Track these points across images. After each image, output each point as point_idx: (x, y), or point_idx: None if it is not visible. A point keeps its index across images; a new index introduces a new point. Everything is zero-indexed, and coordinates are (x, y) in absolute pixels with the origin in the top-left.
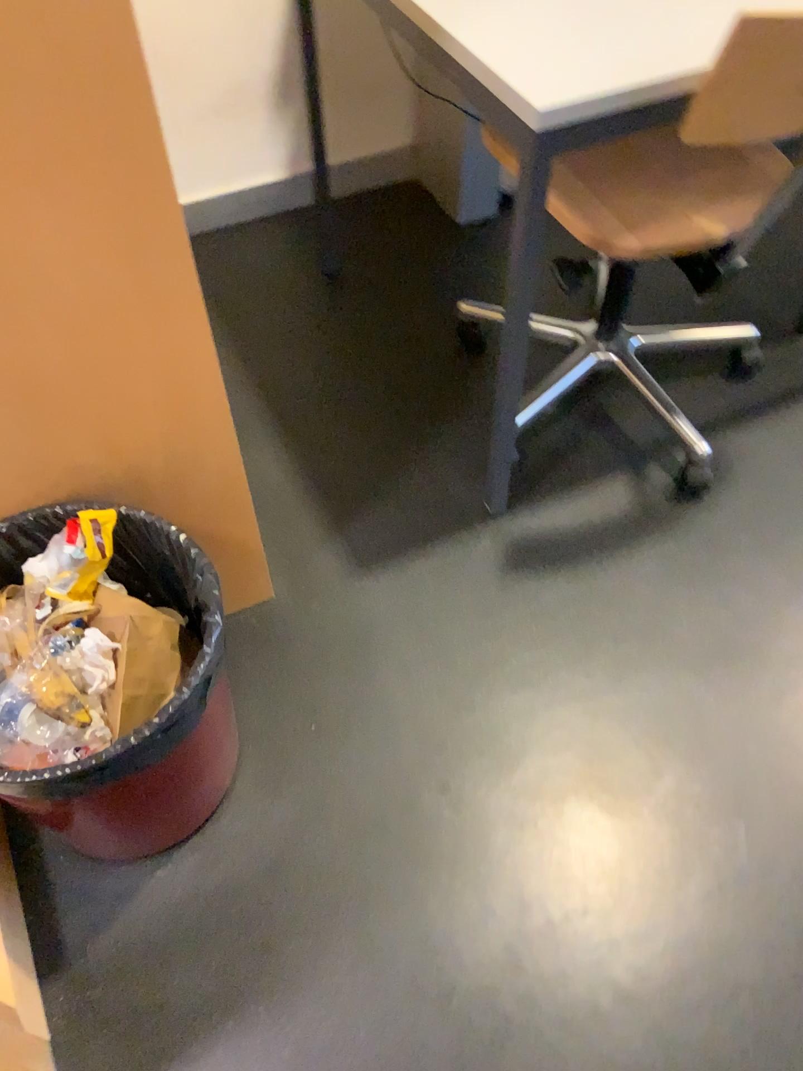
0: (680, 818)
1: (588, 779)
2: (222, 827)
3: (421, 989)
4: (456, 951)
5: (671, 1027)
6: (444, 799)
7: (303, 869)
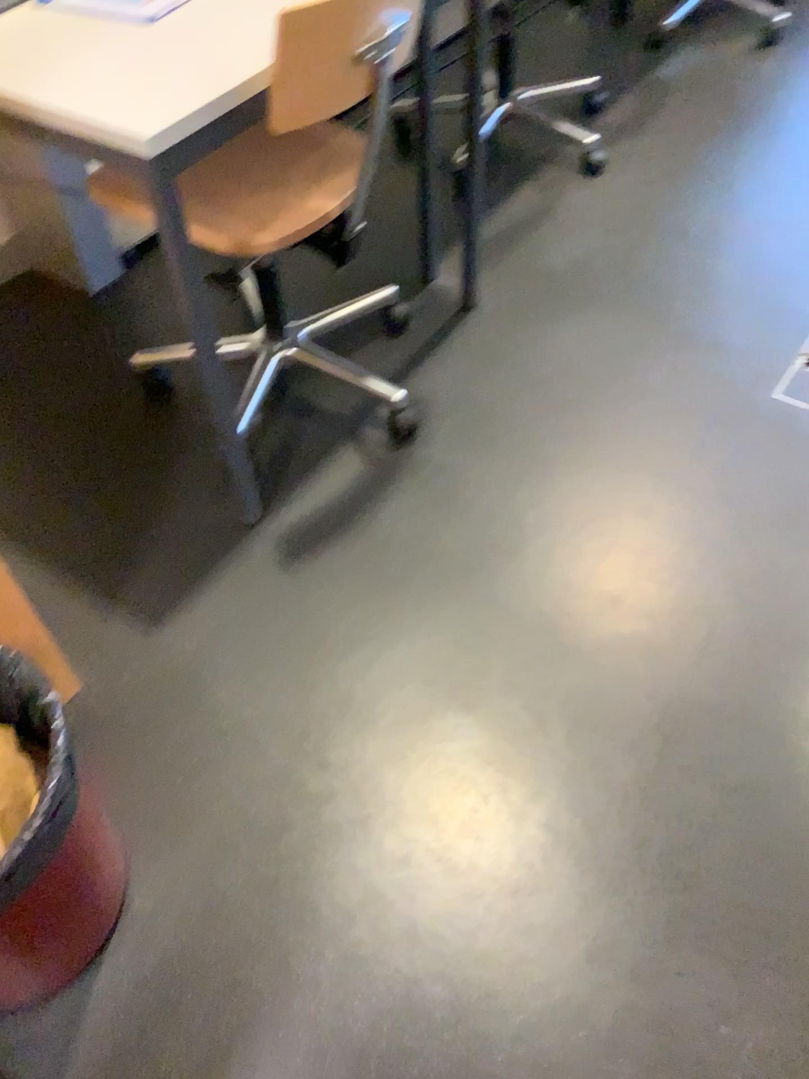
0: (518, 690)
1: (435, 698)
2: (135, 910)
3: (383, 937)
4: (397, 890)
5: (588, 848)
6: (326, 777)
7: (231, 902)
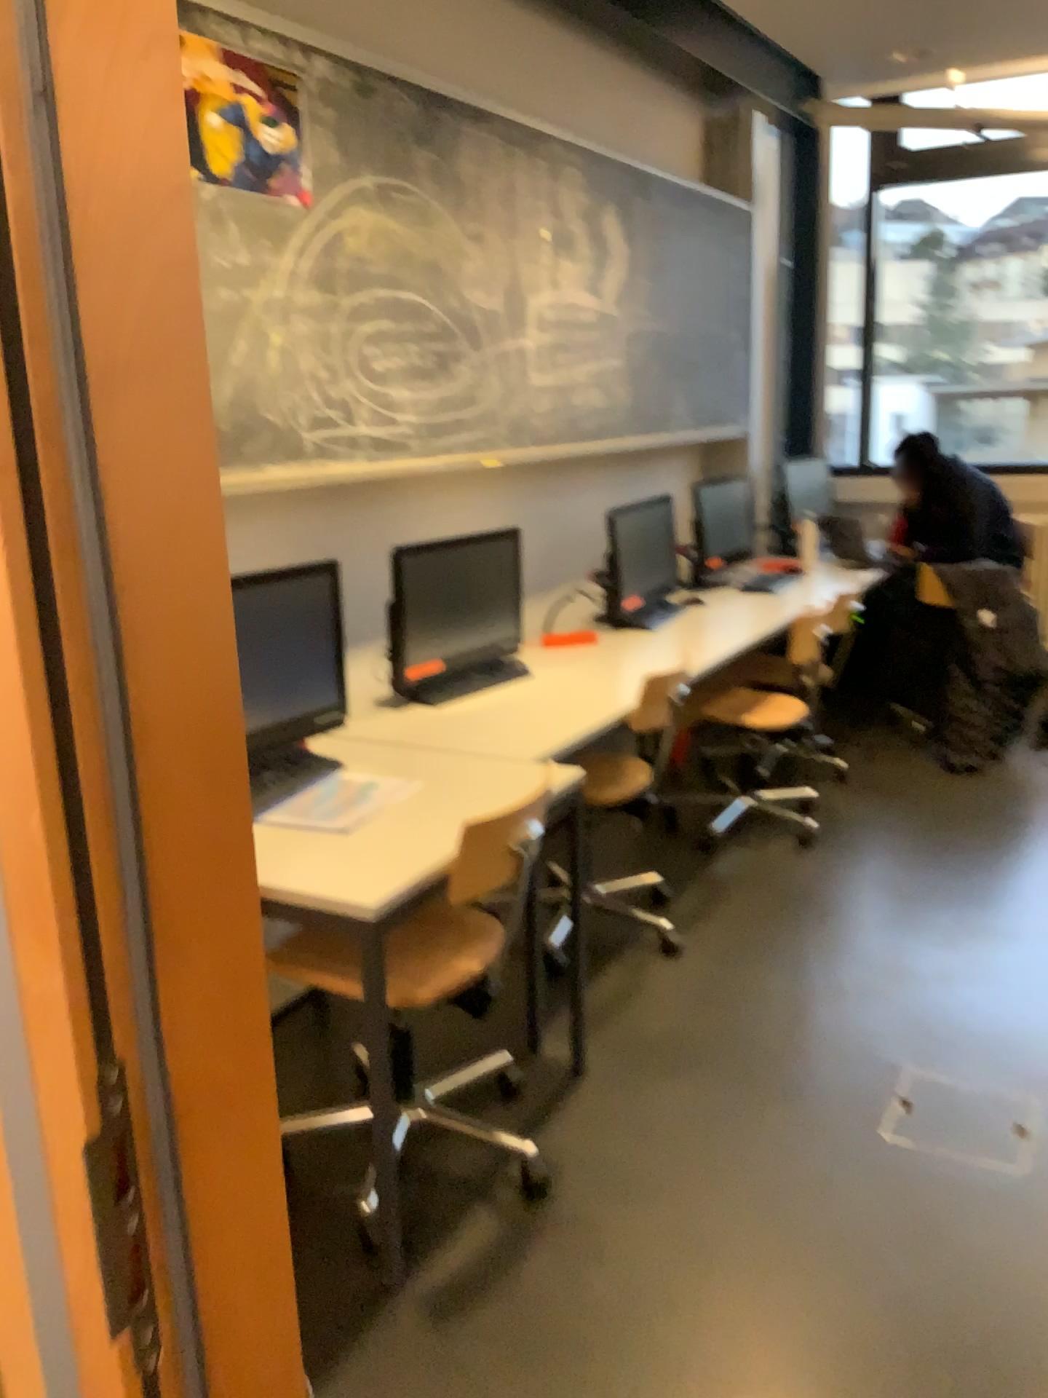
0: None
1: None
2: None
3: None
4: None
5: None
6: None
7: None
